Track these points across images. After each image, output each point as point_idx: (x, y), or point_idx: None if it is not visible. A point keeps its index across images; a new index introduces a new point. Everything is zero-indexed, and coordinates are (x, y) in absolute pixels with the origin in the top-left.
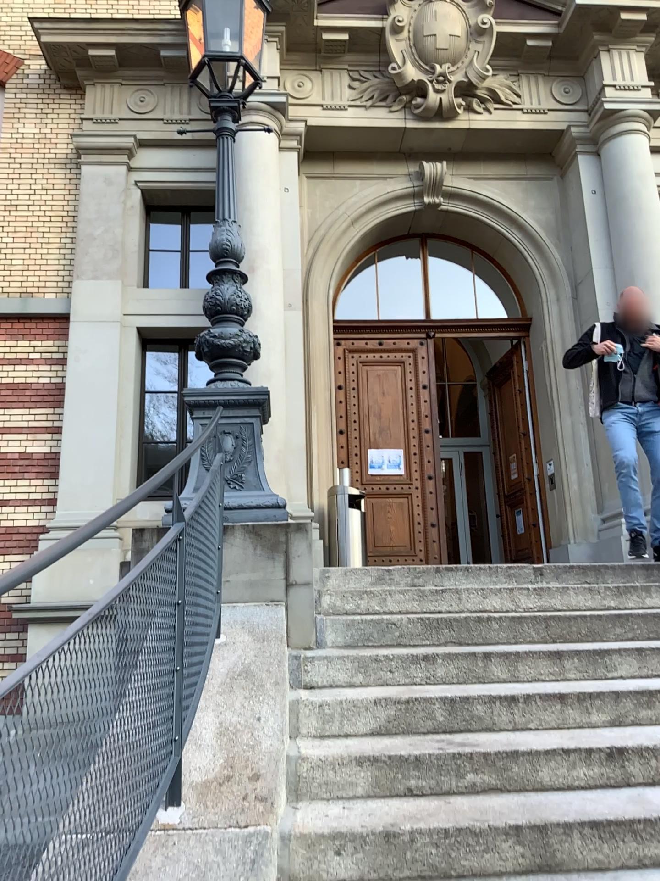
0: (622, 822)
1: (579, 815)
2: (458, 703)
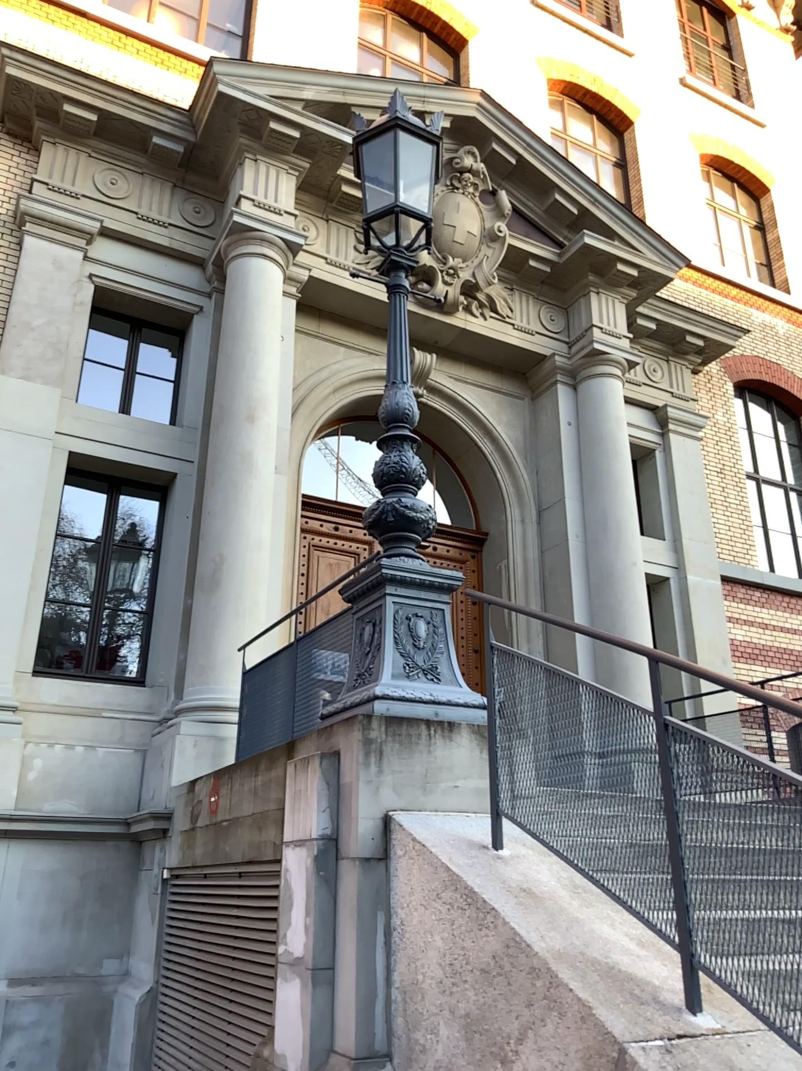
0: None
1: None
2: None
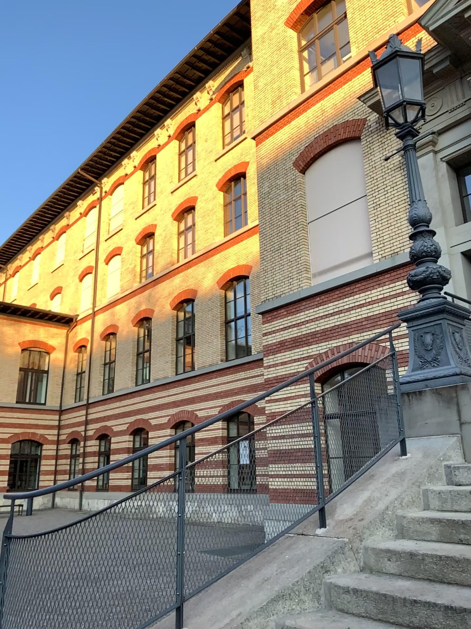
0: None
1: None
2: None
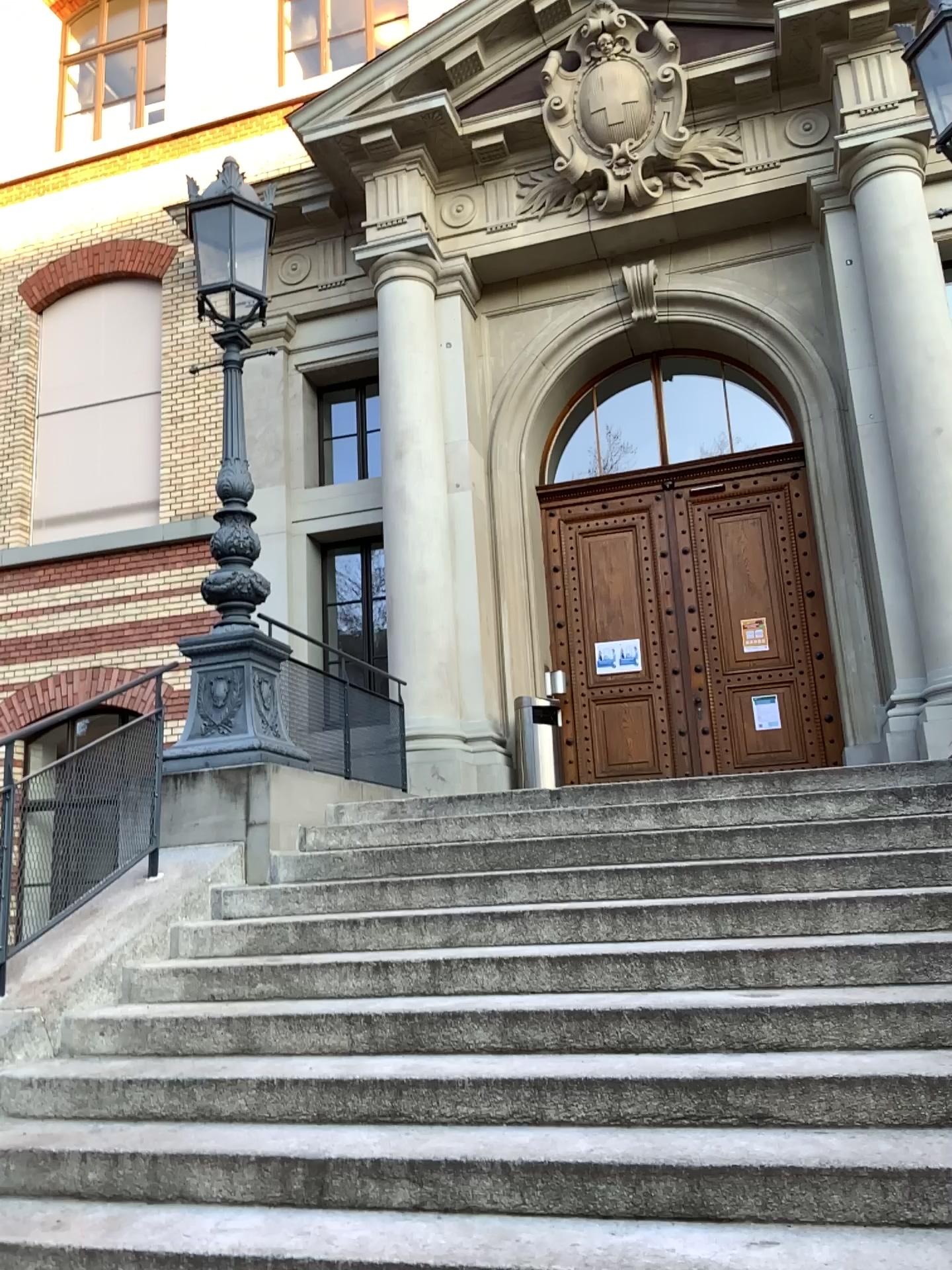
0: (313, 1013)
1: (283, 1007)
2: (314, 927)
